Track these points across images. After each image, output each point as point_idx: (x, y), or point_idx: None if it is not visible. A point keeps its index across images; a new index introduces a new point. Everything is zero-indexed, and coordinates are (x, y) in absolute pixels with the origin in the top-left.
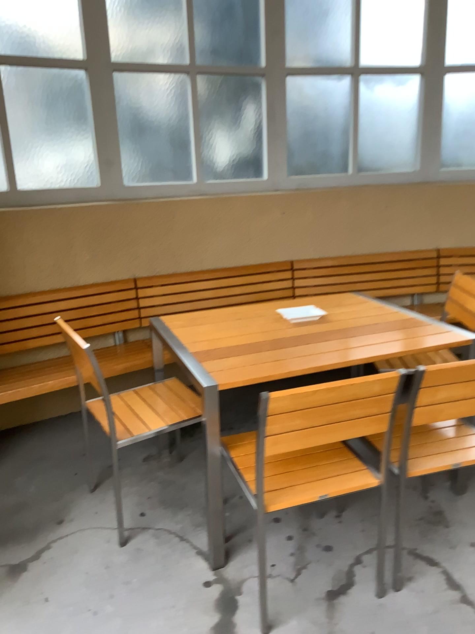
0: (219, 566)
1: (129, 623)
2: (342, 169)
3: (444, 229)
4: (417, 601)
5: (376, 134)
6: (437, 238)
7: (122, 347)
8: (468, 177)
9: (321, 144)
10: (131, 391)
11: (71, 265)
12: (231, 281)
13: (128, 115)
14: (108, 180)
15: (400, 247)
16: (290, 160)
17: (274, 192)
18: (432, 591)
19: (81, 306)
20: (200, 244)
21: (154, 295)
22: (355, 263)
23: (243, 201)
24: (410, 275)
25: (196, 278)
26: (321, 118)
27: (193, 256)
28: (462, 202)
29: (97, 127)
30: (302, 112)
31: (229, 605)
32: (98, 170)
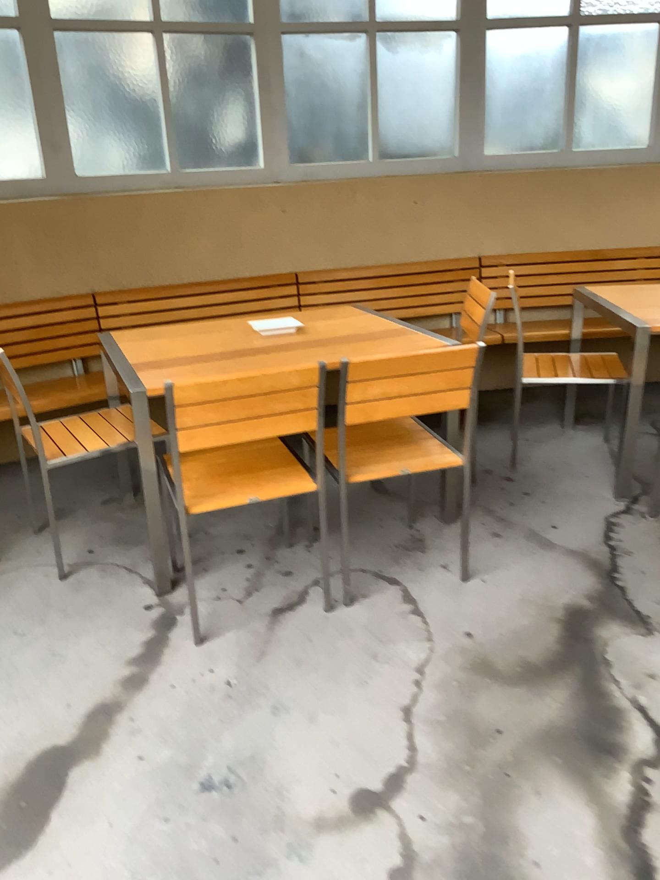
0: (166, 592)
1: (60, 641)
2: (360, 157)
3: (489, 232)
4: (366, 615)
5: (404, 110)
6: (480, 244)
7: (81, 376)
8: (518, 166)
9: (332, 124)
10: (79, 417)
11: (13, 276)
12: (218, 297)
13: (79, 86)
14: (57, 170)
15: (433, 255)
16: (293, 145)
17: (271, 186)
18: (385, 606)
19: (27, 327)
20: (178, 252)
21: (121, 314)
22: (375, 275)
23: (232, 197)
24: (445, 290)
25: (173, 294)
26: (331, 89)
27: (170, 266)
28: (511, 198)
29: (37, 101)
30: (305, 82)
31: (169, 624)
32: (43, 157)
